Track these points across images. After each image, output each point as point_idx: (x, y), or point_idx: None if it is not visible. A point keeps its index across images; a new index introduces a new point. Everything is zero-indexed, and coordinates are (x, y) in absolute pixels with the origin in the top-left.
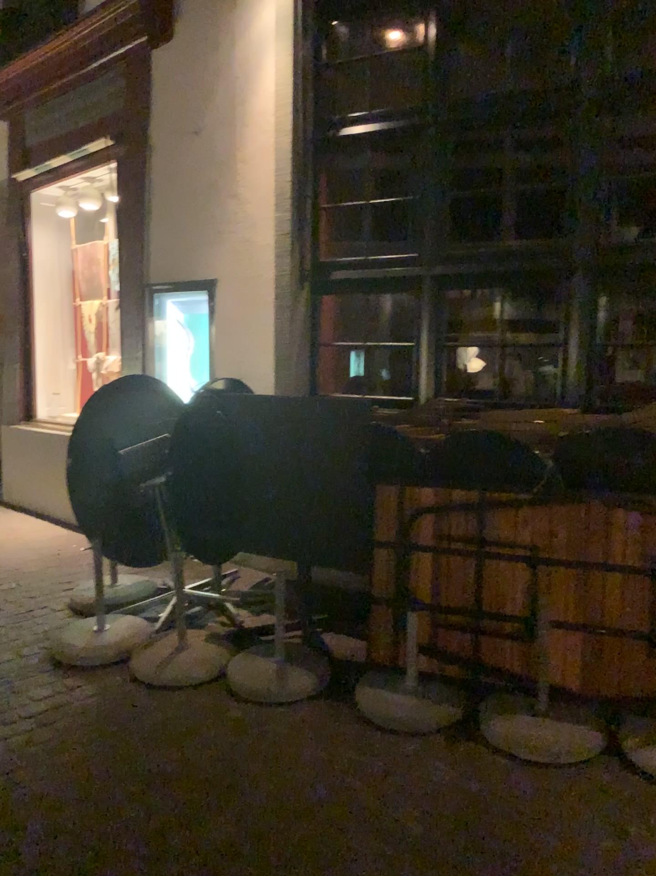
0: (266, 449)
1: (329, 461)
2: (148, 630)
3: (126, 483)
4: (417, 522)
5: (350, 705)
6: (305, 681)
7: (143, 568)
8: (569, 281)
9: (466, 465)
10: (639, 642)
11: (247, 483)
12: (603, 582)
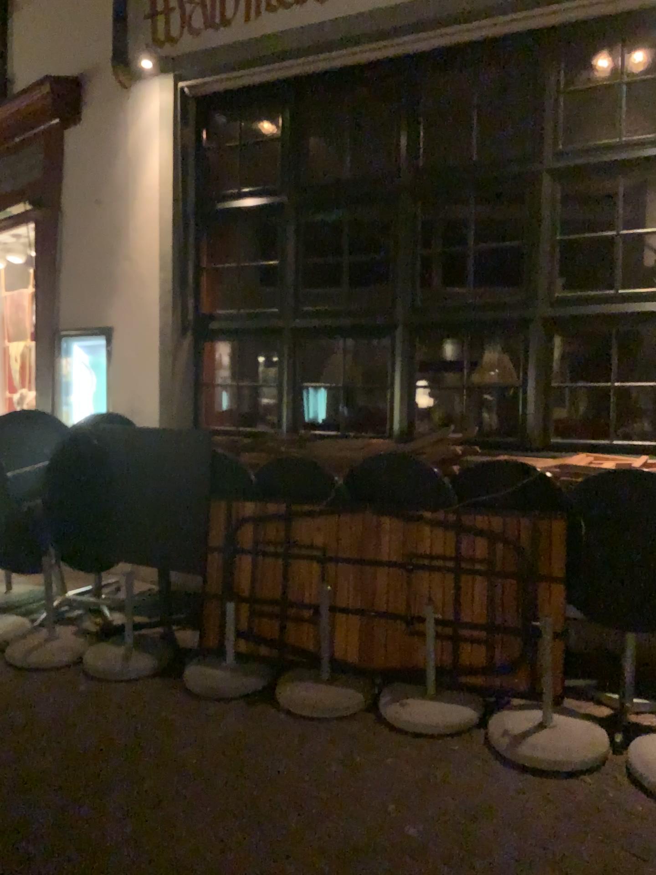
0: (128, 472)
1: (175, 481)
2: (23, 624)
3: (12, 501)
4: (236, 530)
5: (174, 680)
6: (140, 660)
7: (31, 575)
8: (392, 335)
9: (276, 484)
10: (396, 623)
11: (113, 501)
12: (371, 576)
